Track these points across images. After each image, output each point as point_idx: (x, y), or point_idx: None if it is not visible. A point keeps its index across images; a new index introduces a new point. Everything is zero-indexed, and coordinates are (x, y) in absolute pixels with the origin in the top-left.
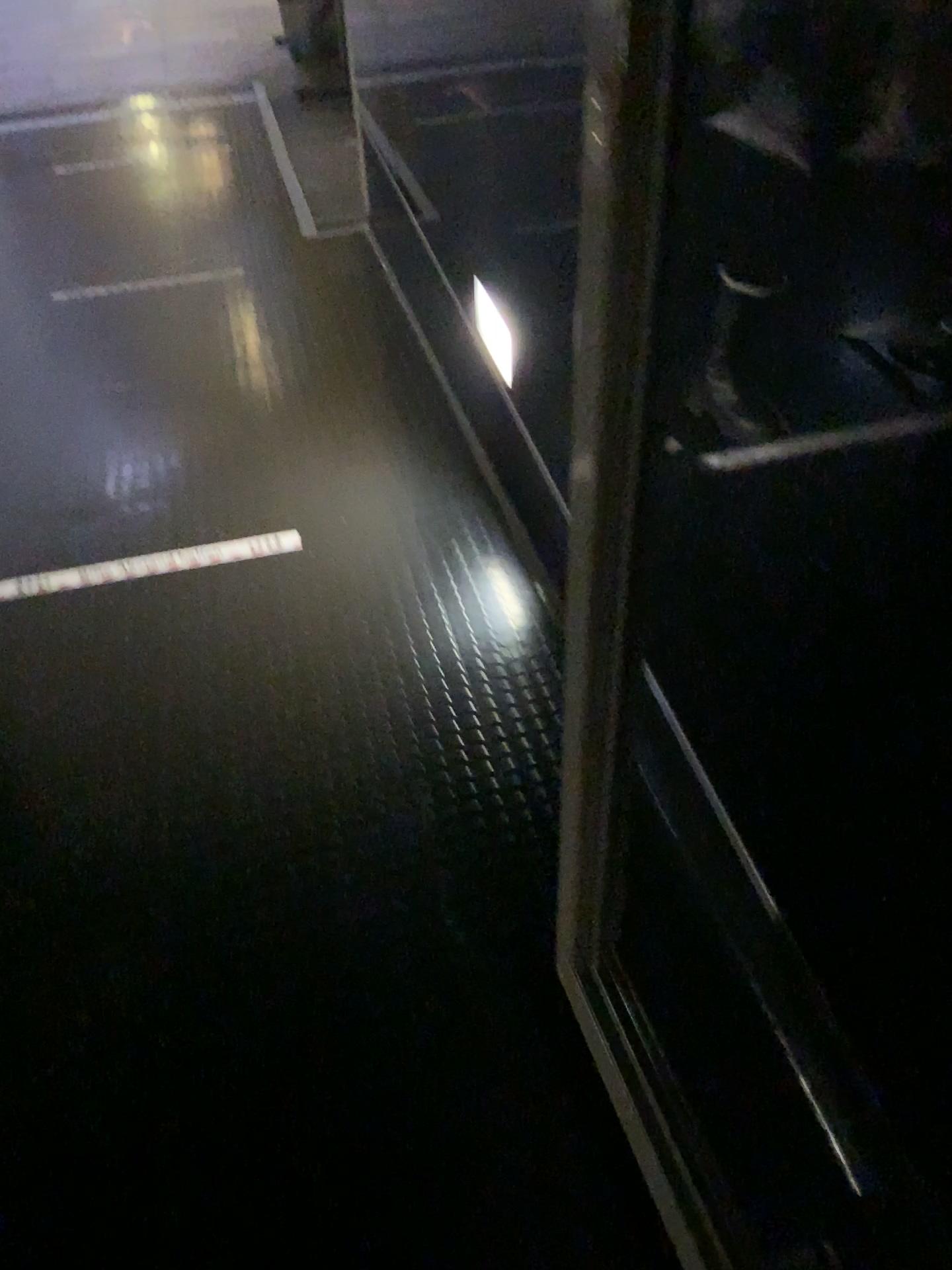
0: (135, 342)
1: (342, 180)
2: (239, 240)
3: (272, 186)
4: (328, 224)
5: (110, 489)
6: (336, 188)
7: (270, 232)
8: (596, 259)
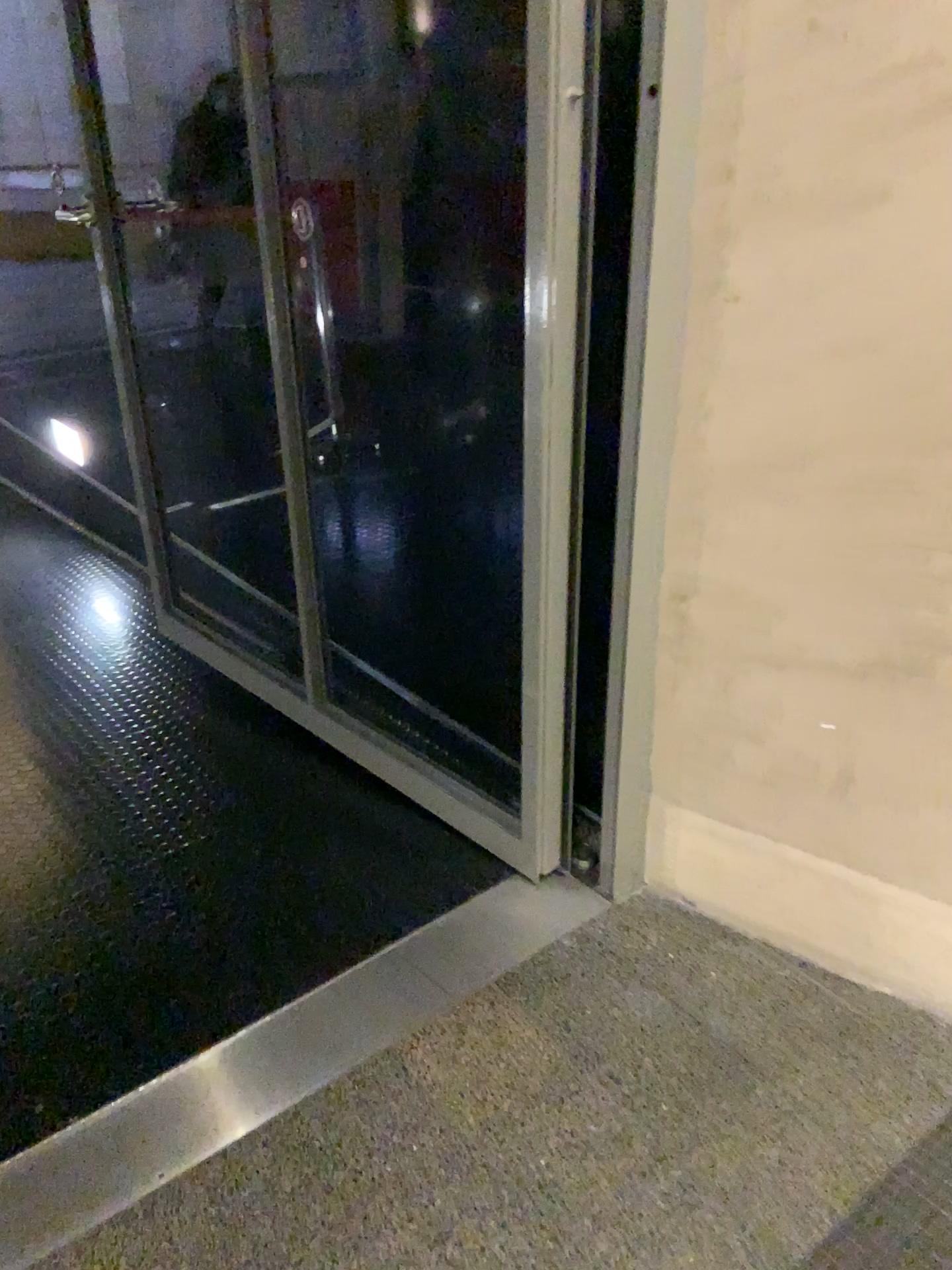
0: None
1: None
2: None
3: None
4: None
5: None
6: None
7: None
8: (106, 288)
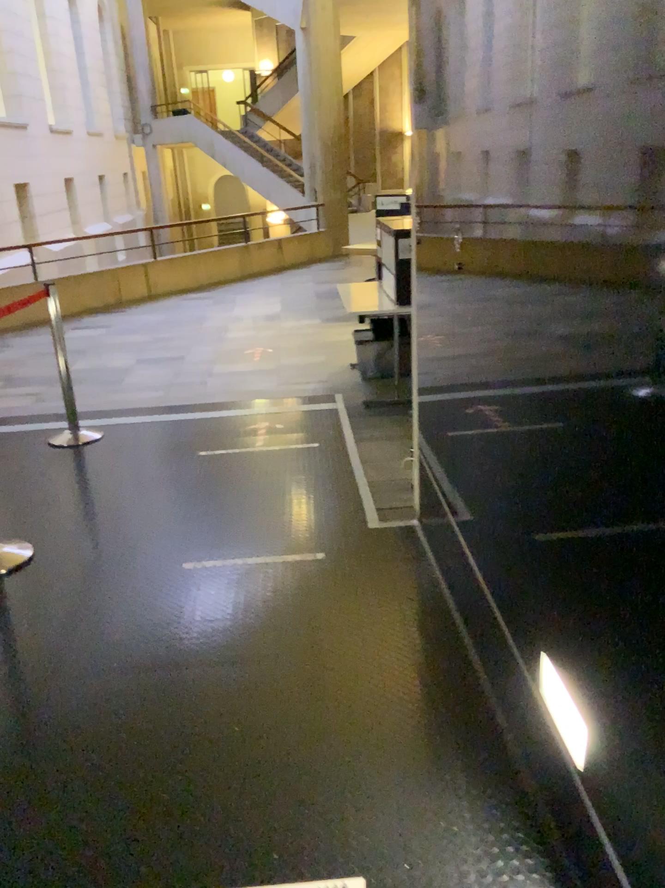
0: (237, 620)
1: (397, 478)
2: (321, 526)
3: (347, 483)
4: (387, 515)
5: (200, 793)
6: (393, 484)
7: (344, 520)
8: None
